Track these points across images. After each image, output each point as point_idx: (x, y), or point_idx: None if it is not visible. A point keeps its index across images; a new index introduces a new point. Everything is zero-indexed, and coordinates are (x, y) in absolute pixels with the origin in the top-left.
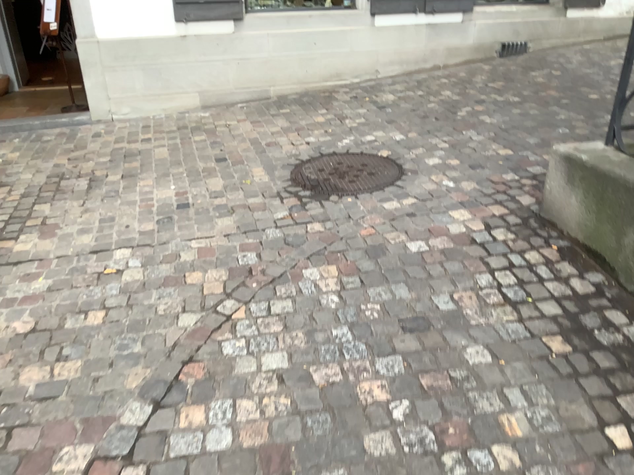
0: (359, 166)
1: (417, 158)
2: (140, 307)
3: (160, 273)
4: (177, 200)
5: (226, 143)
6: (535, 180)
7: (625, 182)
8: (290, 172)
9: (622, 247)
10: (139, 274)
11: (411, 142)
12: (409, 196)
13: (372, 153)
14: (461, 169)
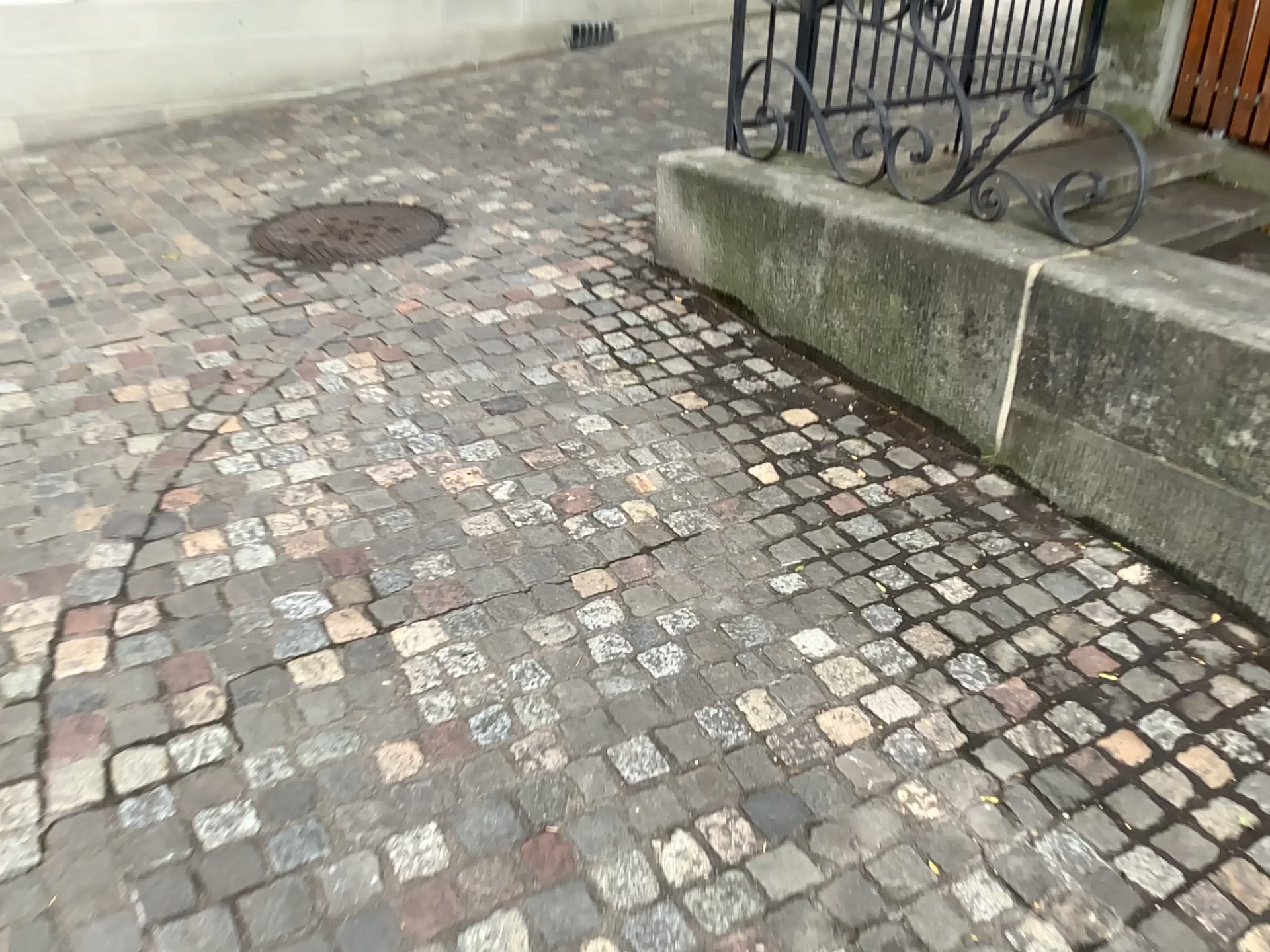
0: (371, 221)
1: (463, 203)
2: (53, 438)
3: (69, 392)
4: (51, 293)
5: (108, 204)
6: (646, 219)
7: (750, 187)
8: (252, 238)
9: (757, 276)
10: (28, 398)
11: (449, 183)
12: (463, 254)
13: (388, 201)
14: (536, 213)
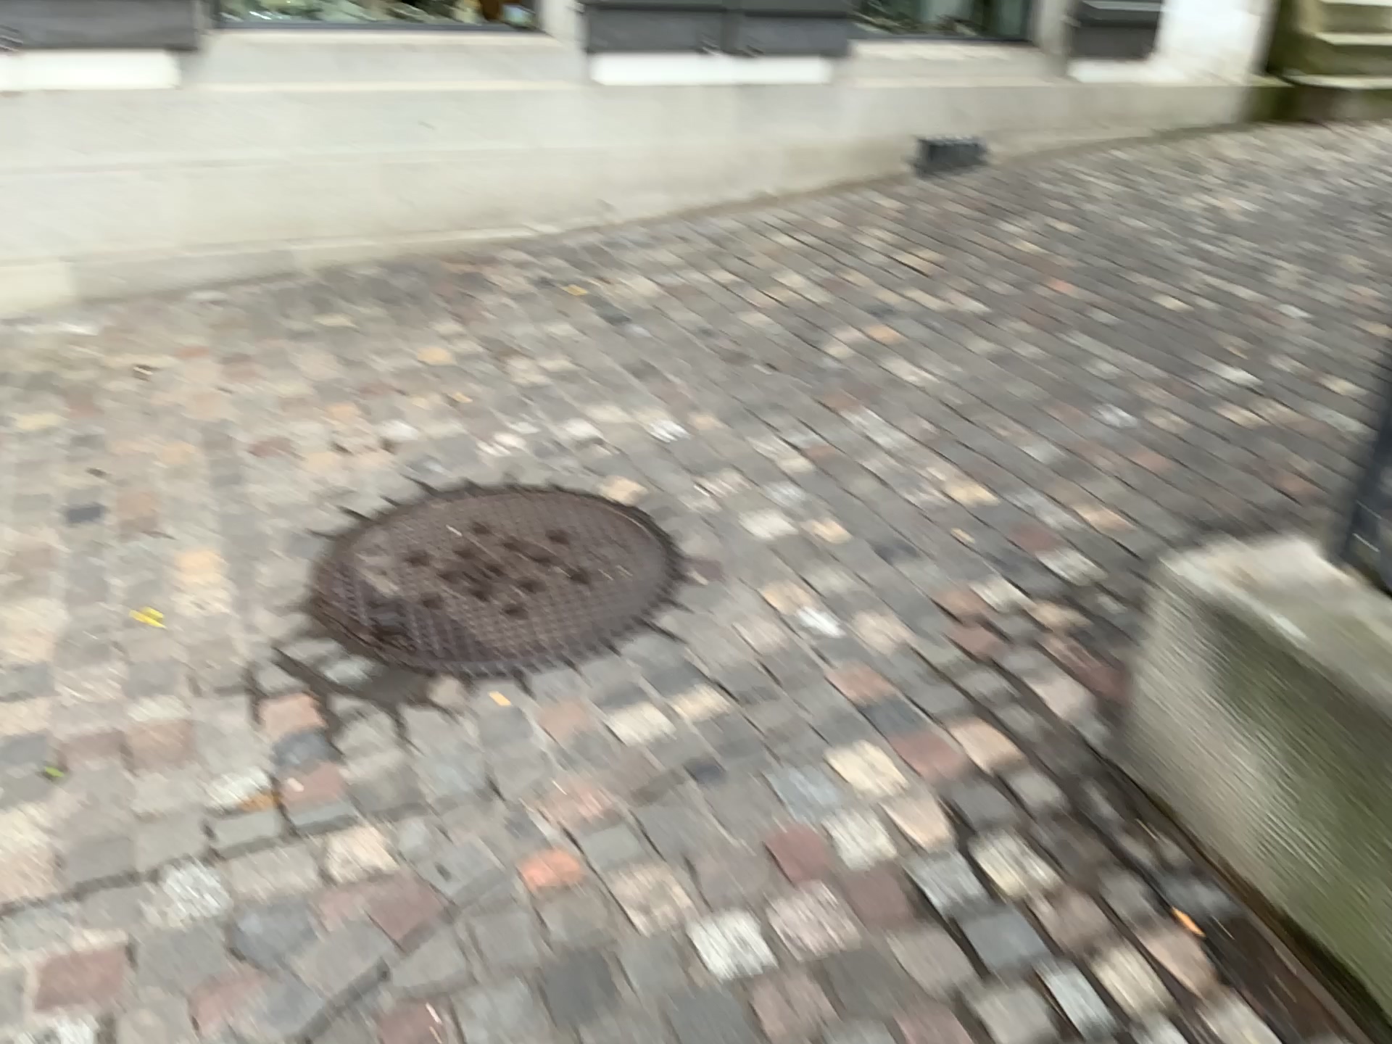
0: (541, 552)
1: (720, 519)
2: None
3: None
4: None
5: (127, 440)
6: (1080, 614)
7: None
8: (313, 576)
9: None
10: None
11: (702, 454)
12: (699, 690)
13: (585, 496)
14: (856, 567)
